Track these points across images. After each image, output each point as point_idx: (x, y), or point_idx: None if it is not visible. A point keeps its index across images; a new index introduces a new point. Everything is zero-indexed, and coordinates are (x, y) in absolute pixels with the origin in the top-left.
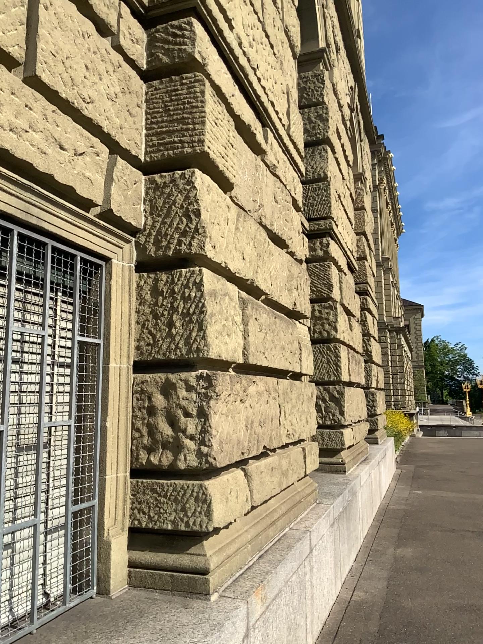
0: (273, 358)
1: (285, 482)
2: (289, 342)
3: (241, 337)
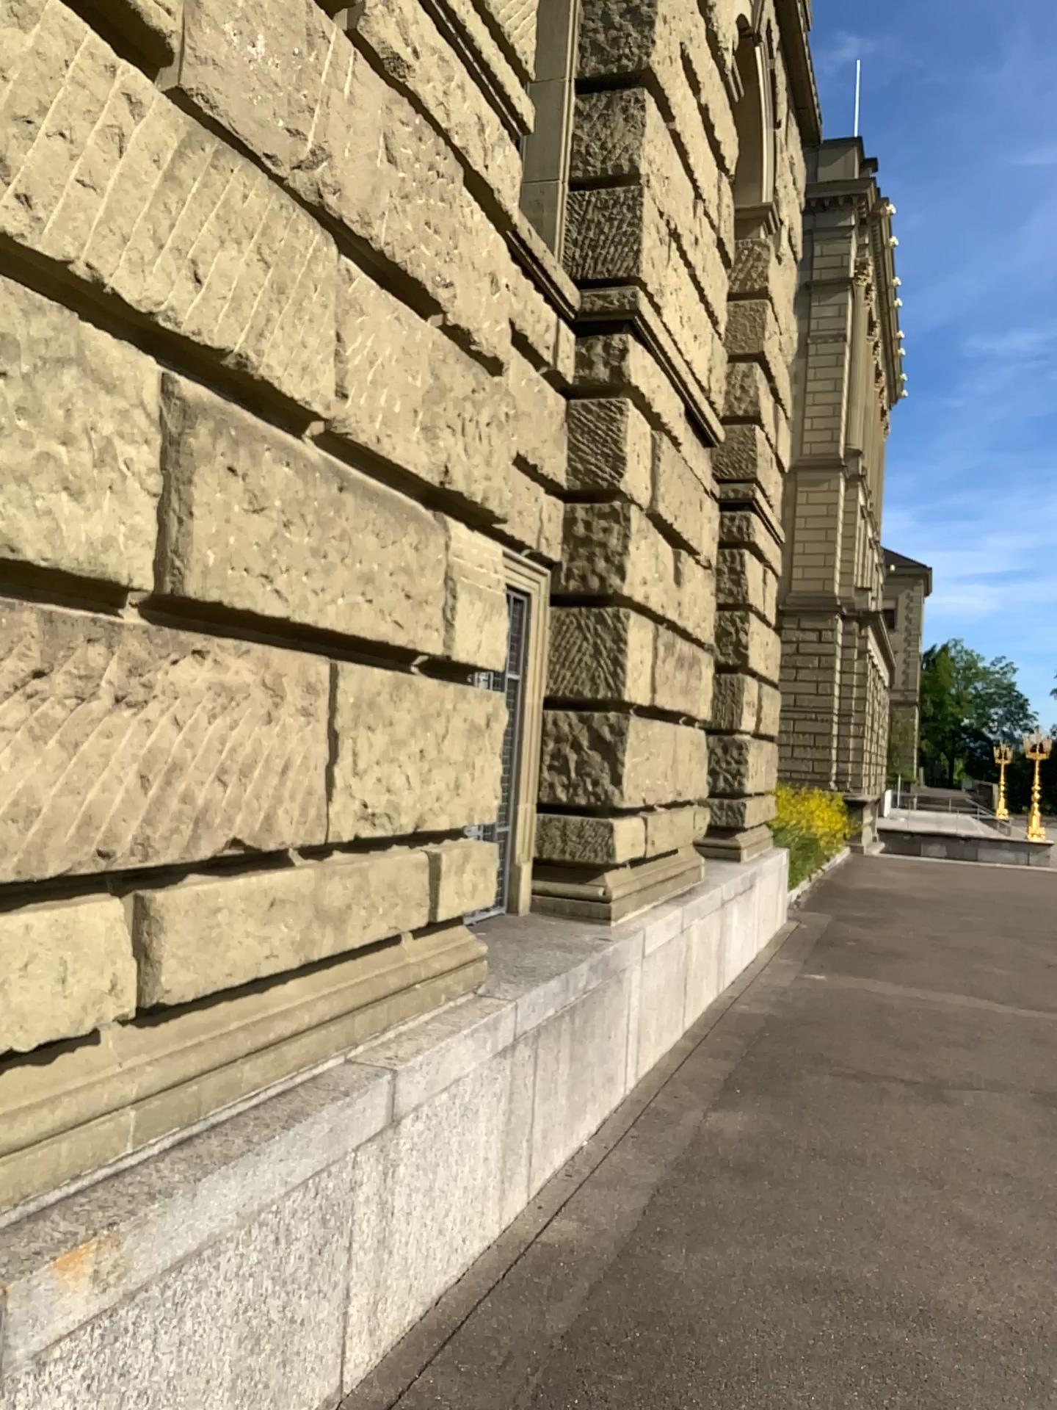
0: (317, 599)
1: (334, 940)
2: (403, 566)
3: (161, 514)
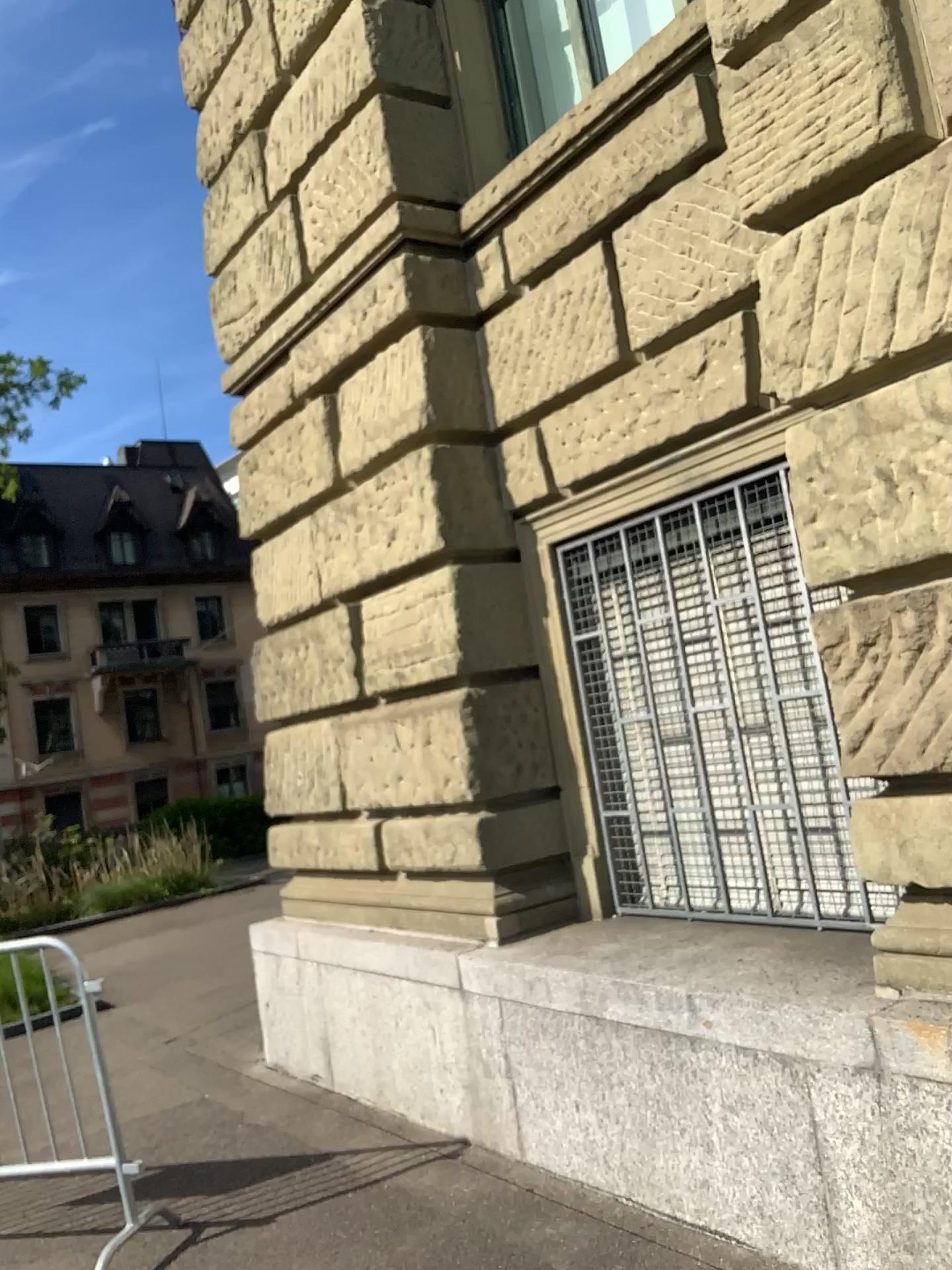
0: None
1: None
2: None
3: None
